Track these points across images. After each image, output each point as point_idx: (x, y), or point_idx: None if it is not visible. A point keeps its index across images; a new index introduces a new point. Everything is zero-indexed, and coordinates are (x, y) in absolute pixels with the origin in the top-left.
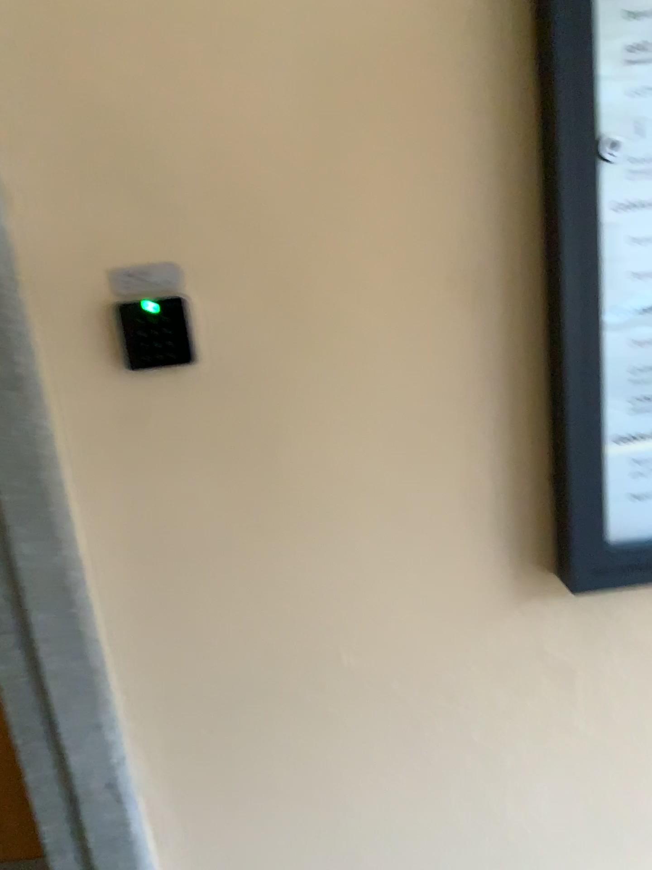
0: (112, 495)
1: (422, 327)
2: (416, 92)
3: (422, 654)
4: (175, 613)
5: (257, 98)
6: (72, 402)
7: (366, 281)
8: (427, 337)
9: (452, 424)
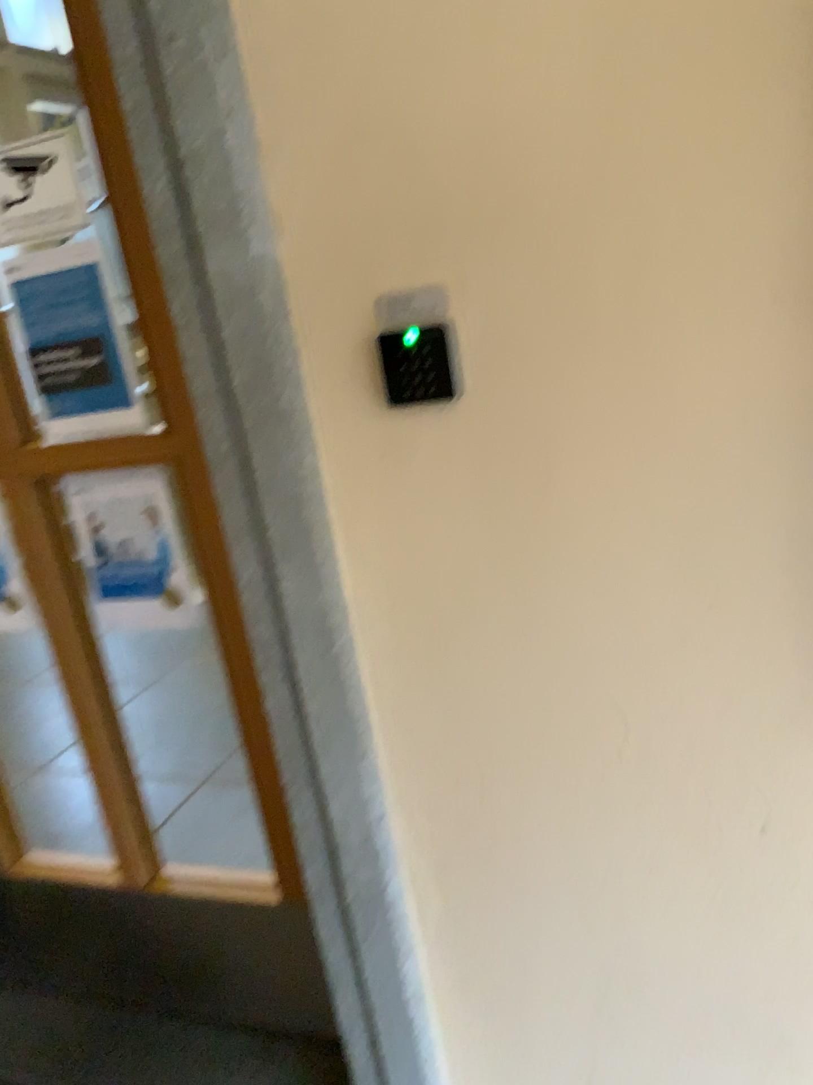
0: (374, 540)
1: (734, 358)
2: (730, 55)
3: (726, 768)
4: (438, 674)
5: (529, 88)
6: (336, 438)
7: (660, 300)
8: (740, 370)
9: (773, 483)
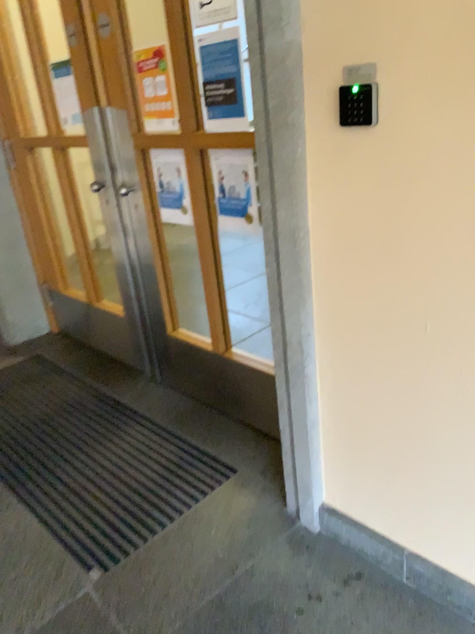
0: (325, 196)
1: None
2: None
3: None
4: (346, 269)
5: None
6: (315, 141)
7: None
8: None
9: None
